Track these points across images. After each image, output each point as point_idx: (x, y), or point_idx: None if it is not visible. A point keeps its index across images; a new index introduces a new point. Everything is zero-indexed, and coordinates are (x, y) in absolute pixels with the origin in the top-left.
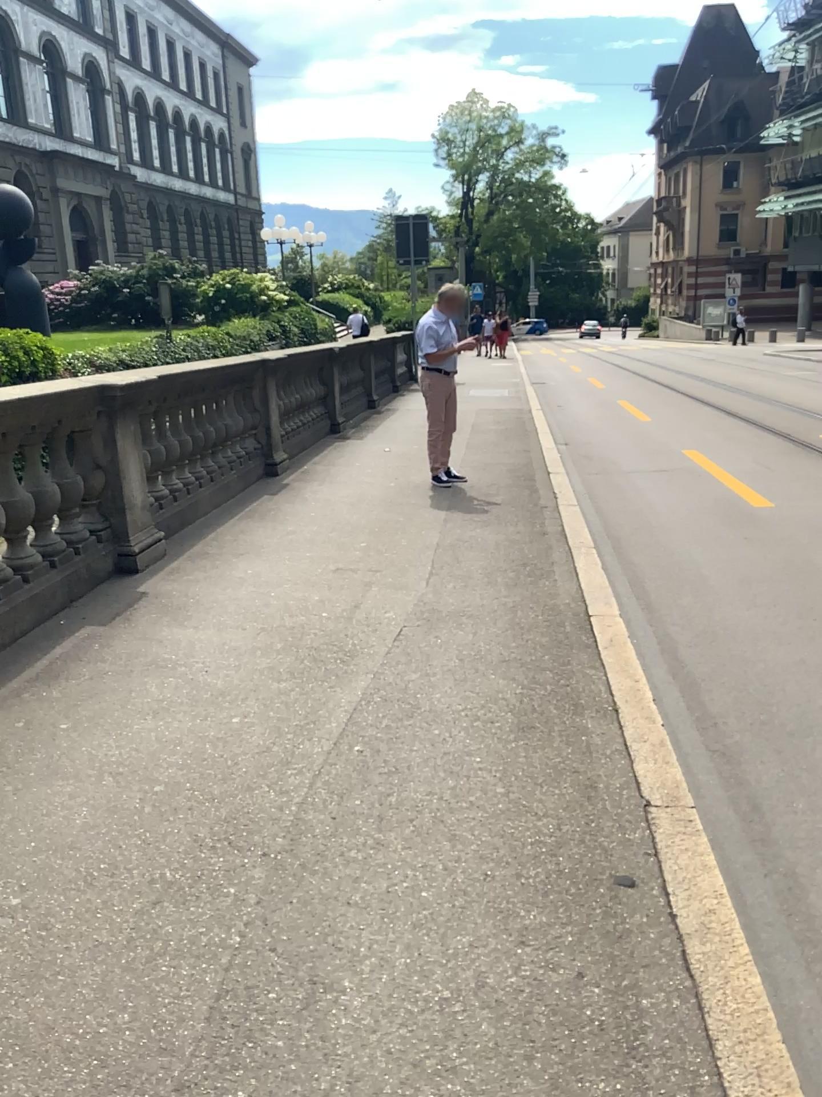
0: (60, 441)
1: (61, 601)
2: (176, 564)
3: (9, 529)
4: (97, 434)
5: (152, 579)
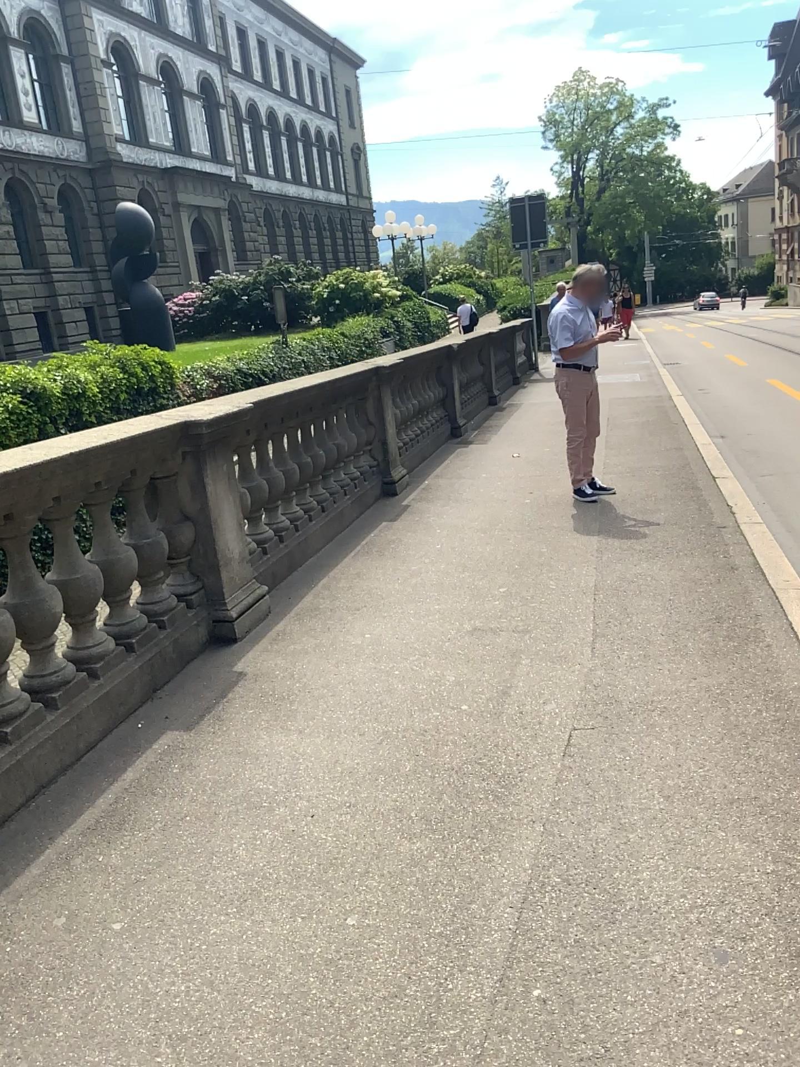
0: (138, 491)
1: (142, 688)
2: (282, 625)
3: (71, 611)
4: (183, 476)
5: (252, 649)
